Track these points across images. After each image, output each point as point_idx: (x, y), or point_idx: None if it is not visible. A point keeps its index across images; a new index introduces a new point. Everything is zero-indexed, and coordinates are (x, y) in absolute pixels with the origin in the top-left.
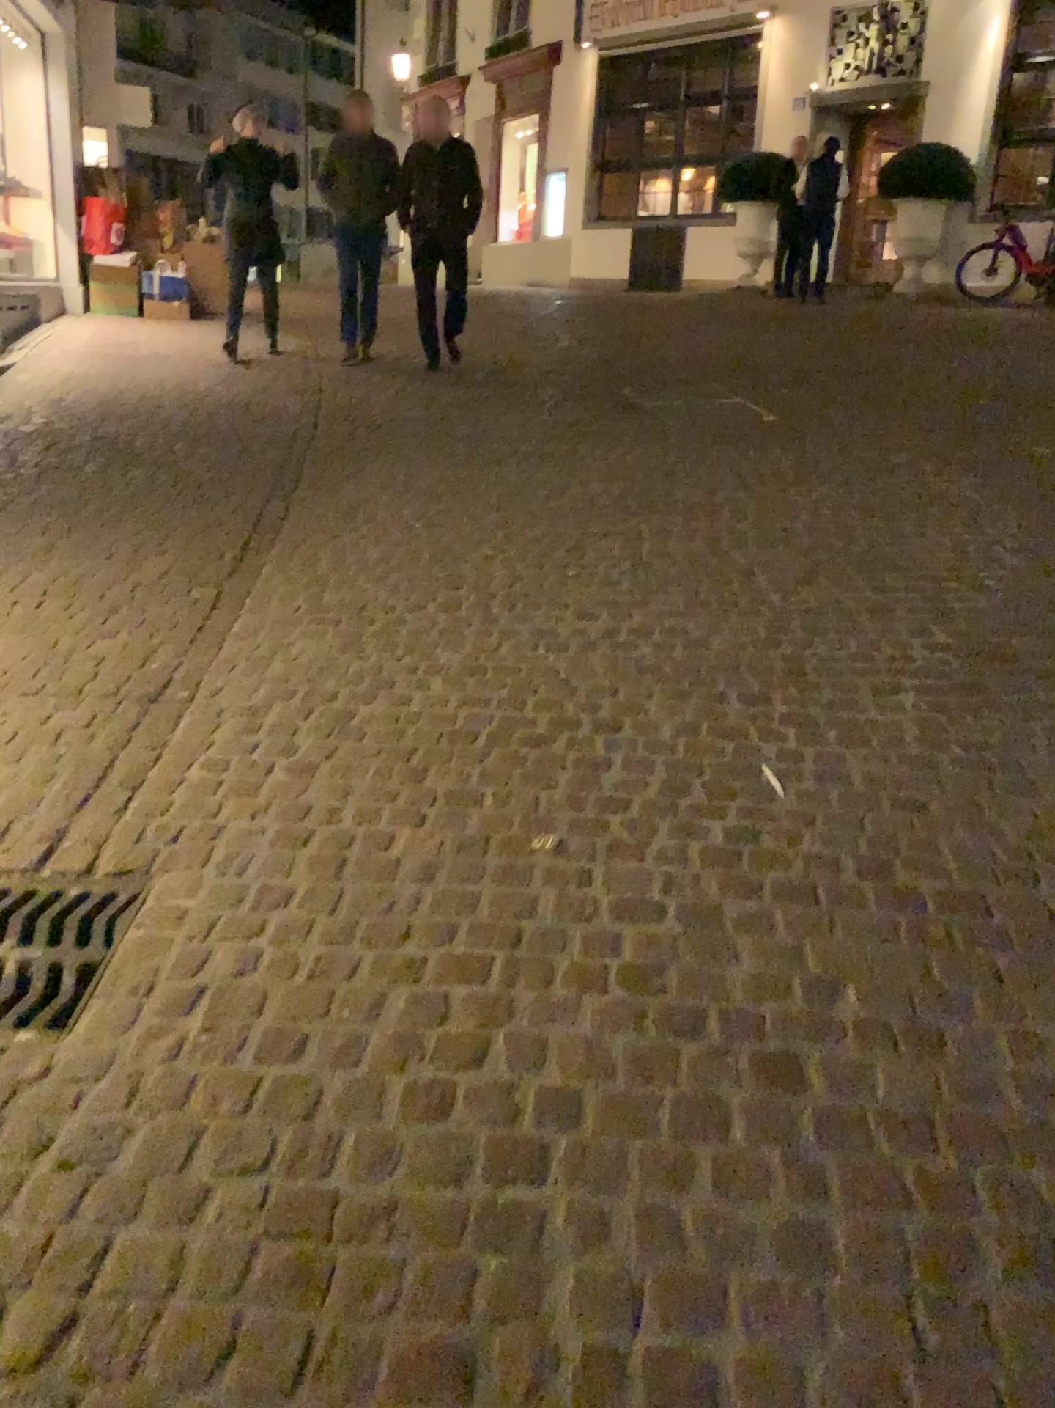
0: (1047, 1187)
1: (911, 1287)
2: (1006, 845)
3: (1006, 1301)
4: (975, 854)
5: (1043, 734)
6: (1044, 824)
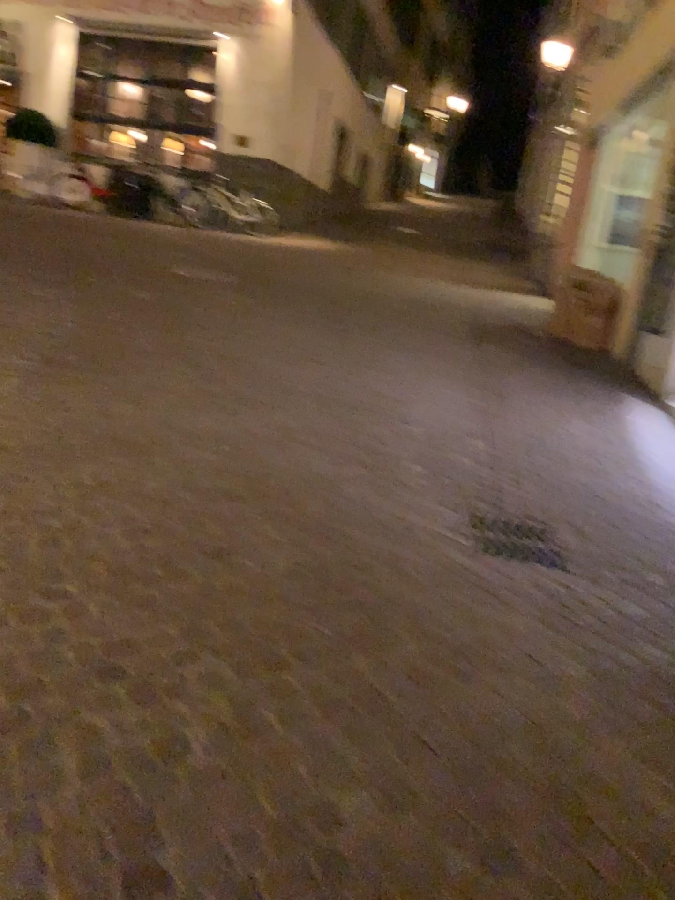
0: (59, 521)
1: (0, 553)
2: (55, 428)
3: (39, 550)
4: (40, 432)
5: (76, 390)
6: (72, 419)
